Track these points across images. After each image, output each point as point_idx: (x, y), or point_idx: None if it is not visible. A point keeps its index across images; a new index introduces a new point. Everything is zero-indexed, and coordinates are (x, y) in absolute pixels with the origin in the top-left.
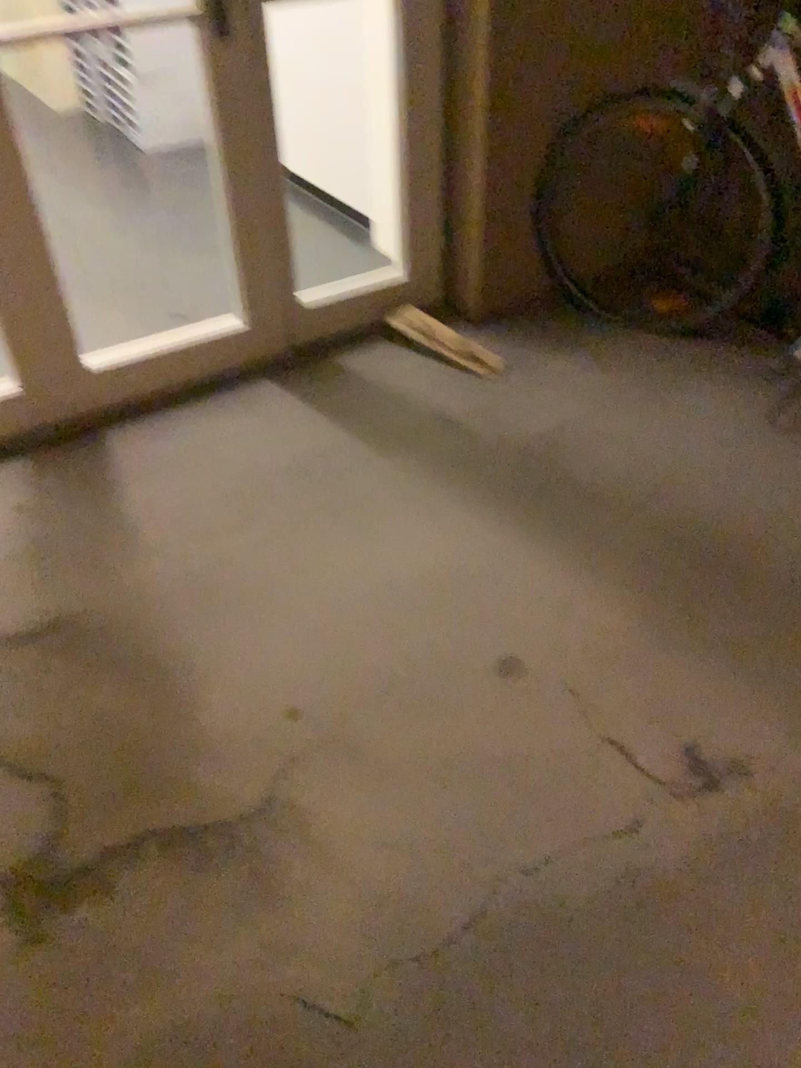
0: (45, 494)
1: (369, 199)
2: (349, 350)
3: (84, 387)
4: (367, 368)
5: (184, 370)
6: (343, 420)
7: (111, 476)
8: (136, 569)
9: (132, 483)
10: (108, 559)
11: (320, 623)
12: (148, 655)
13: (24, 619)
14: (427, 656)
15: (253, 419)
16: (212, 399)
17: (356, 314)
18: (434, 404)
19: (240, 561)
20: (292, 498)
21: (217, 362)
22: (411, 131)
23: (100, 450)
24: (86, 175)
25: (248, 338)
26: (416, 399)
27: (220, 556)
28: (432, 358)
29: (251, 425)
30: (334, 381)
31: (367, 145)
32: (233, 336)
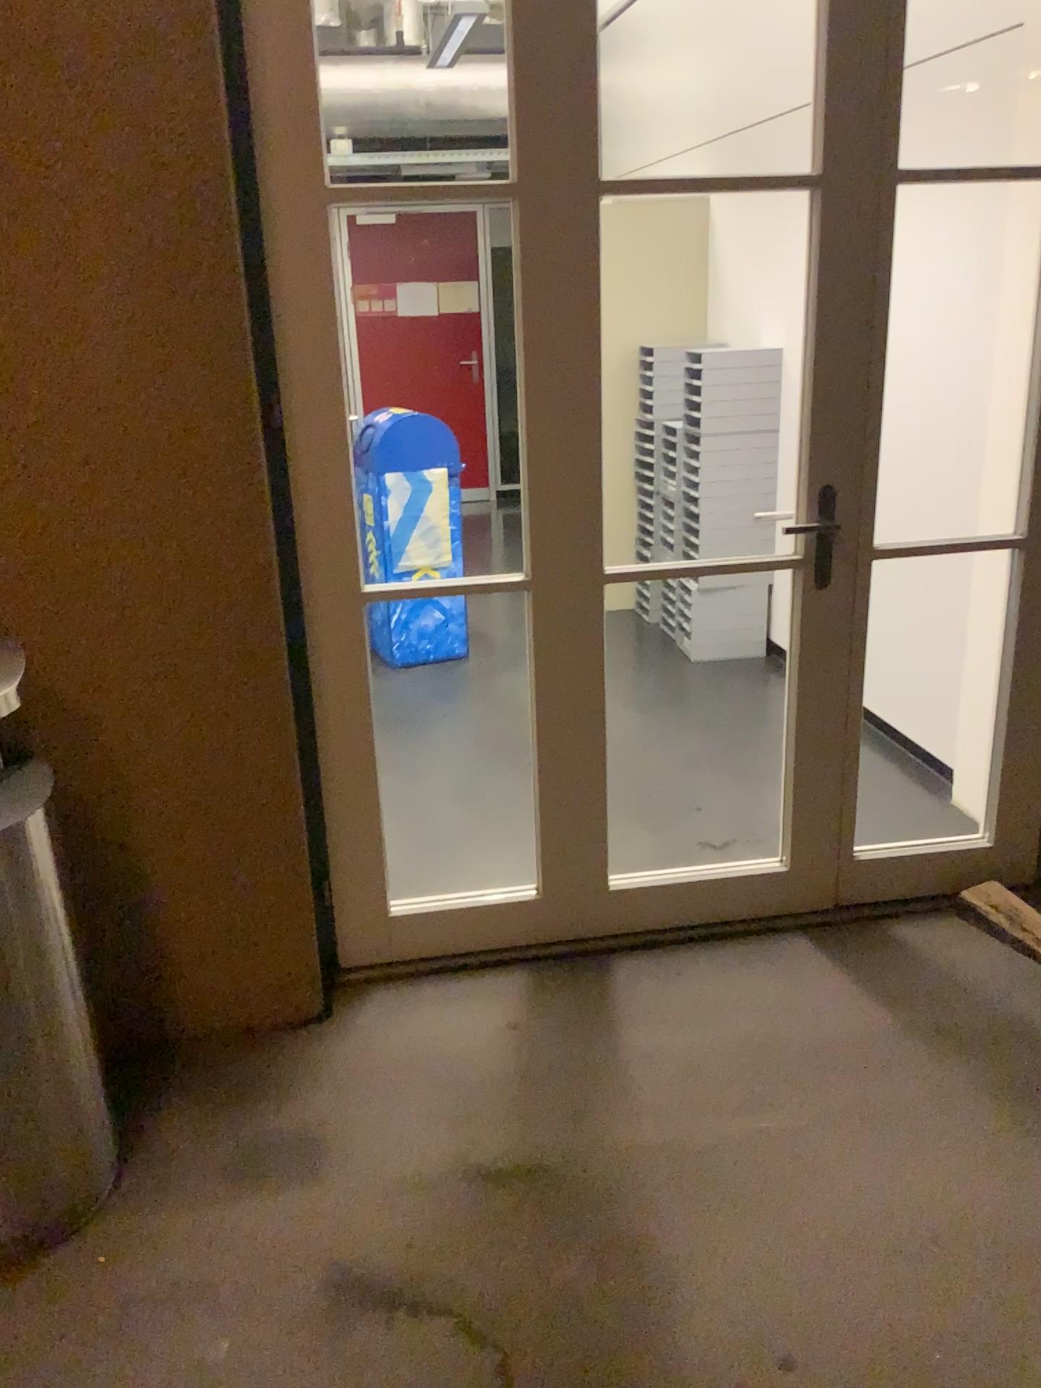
0: (538, 1011)
1: (947, 744)
2: (904, 917)
3: (601, 904)
4: (923, 944)
5: (710, 906)
6: (889, 1001)
7: (612, 1008)
8: (624, 1122)
9: (634, 1021)
10: (596, 1103)
11: (834, 1245)
12: (625, 1227)
13: (498, 1147)
14: (969, 1329)
15: (781, 977)
16: (734, 945)
17: (918, 877)
18: (1008, 1005)
19: (744, 1142)
20: (815, 1081)
21: (747, 904)
22: (1010, 684)
23: (603, 976)
24: (631, 679)
25: (787, 883)
26: (984, 993)
27: (722, 1130)
28: (1011, 947)
29: (776, 983)
30: (881, 951)
31: (953, 686)
32: (770, 879)
